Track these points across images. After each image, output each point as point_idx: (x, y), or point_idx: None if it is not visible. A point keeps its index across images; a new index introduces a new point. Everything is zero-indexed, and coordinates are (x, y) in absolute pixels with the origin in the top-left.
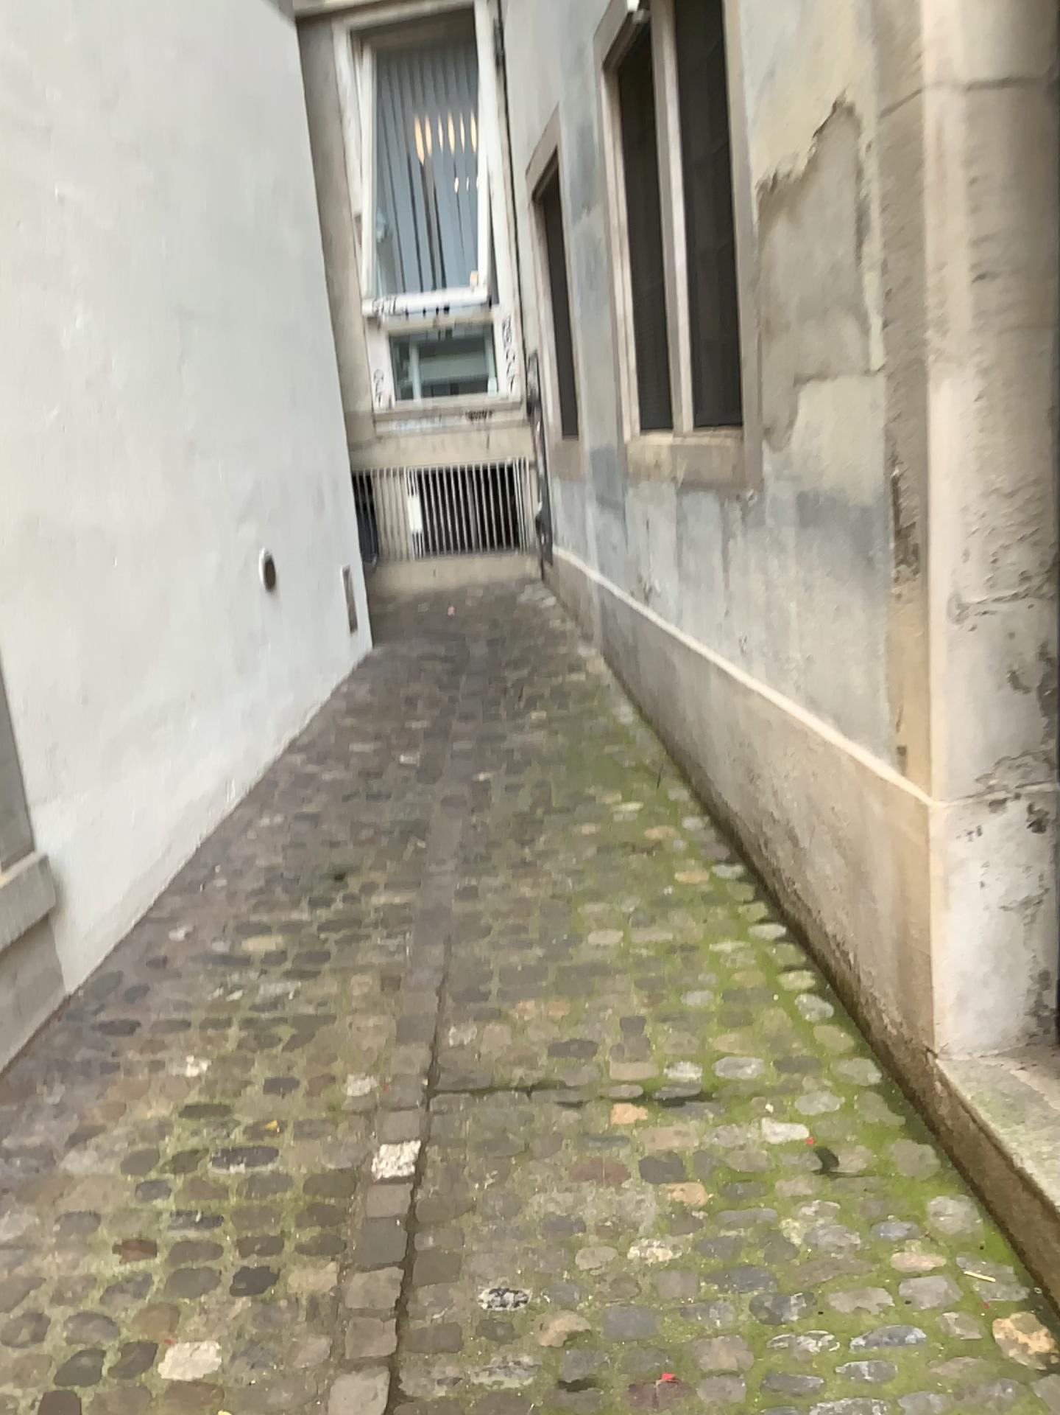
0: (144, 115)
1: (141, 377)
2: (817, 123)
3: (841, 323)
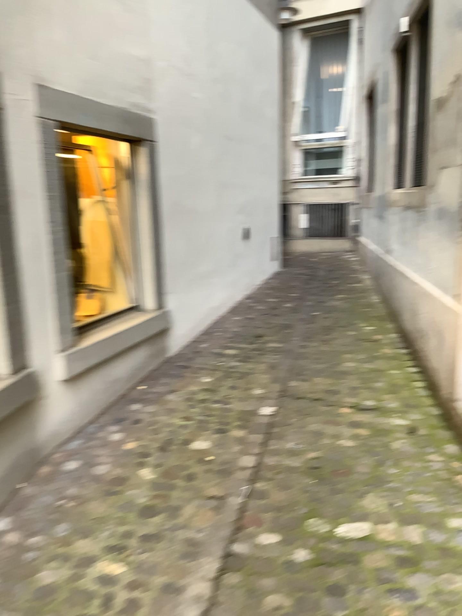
0: (223, 67)
1: (212, 157)
2: (450, 79)
3: (451, 148)
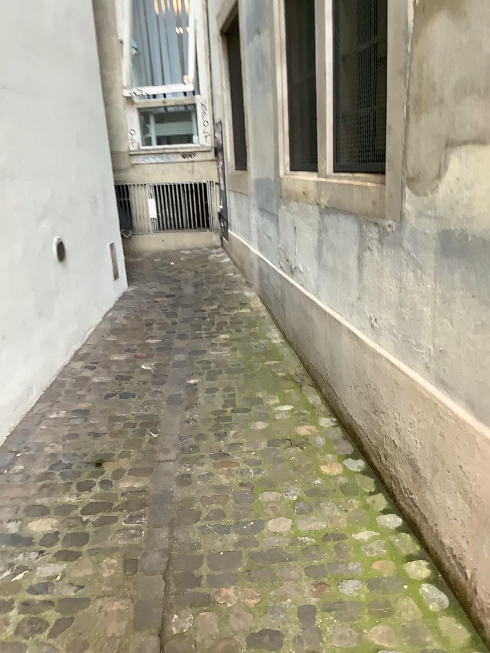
0: None
1: None
2: None
3: None
